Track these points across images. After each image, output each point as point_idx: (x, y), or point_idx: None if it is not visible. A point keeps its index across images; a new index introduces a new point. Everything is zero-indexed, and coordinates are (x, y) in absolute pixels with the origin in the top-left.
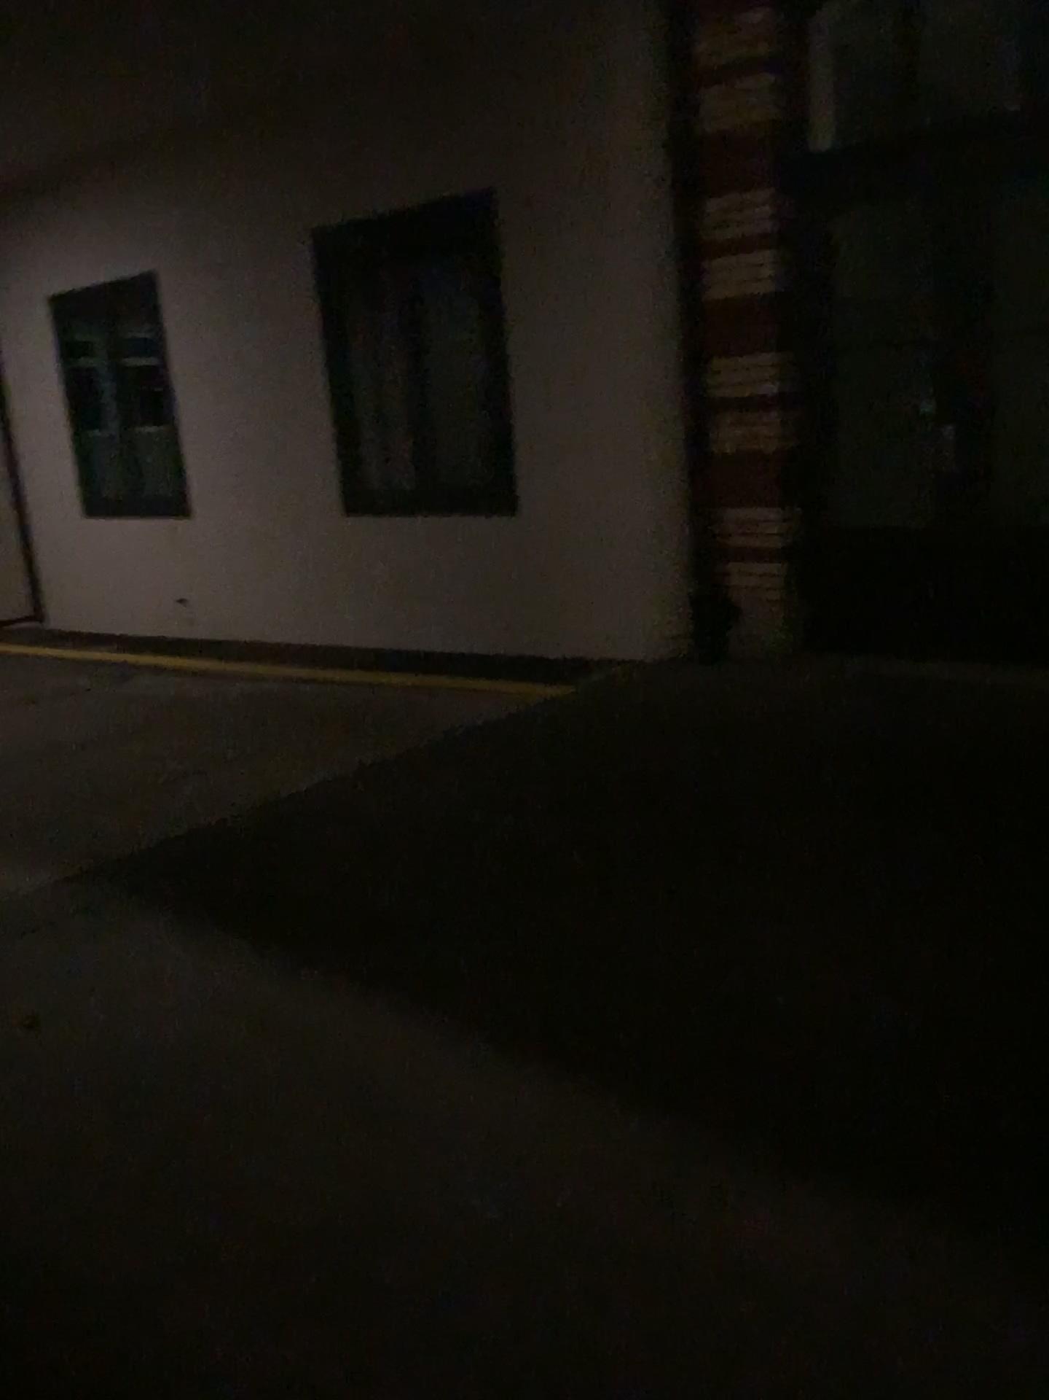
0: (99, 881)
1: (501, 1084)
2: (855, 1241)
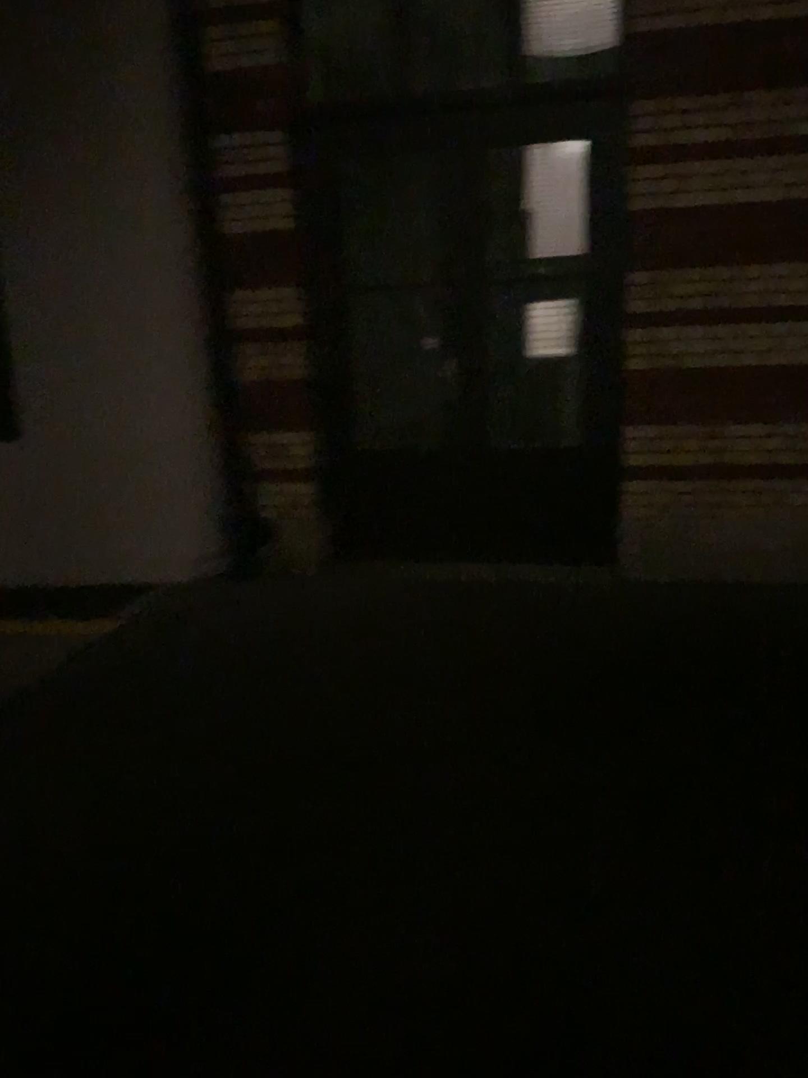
0: None
1: None
2: None
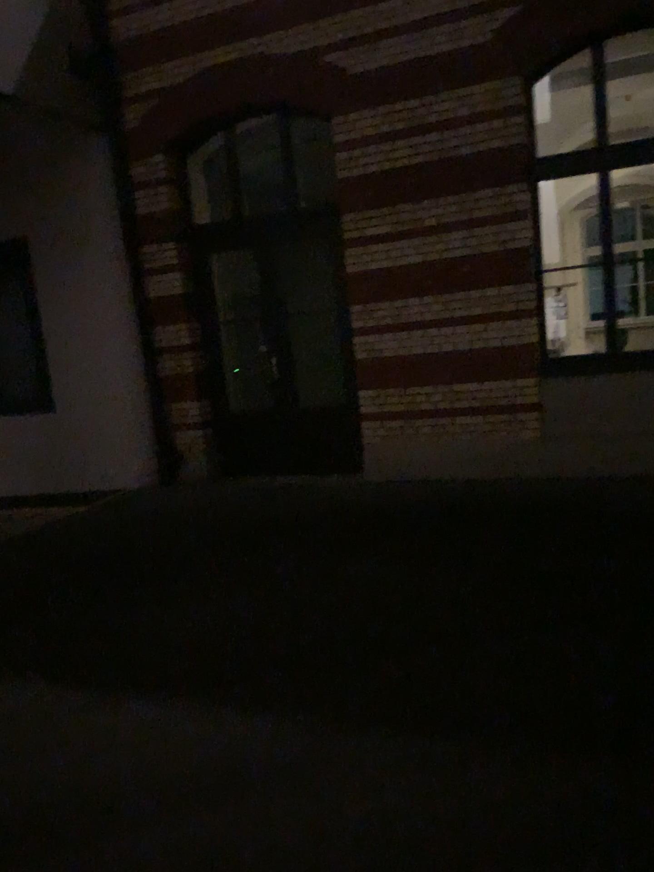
0: None
1: (3, 685)
2: (156, 712)
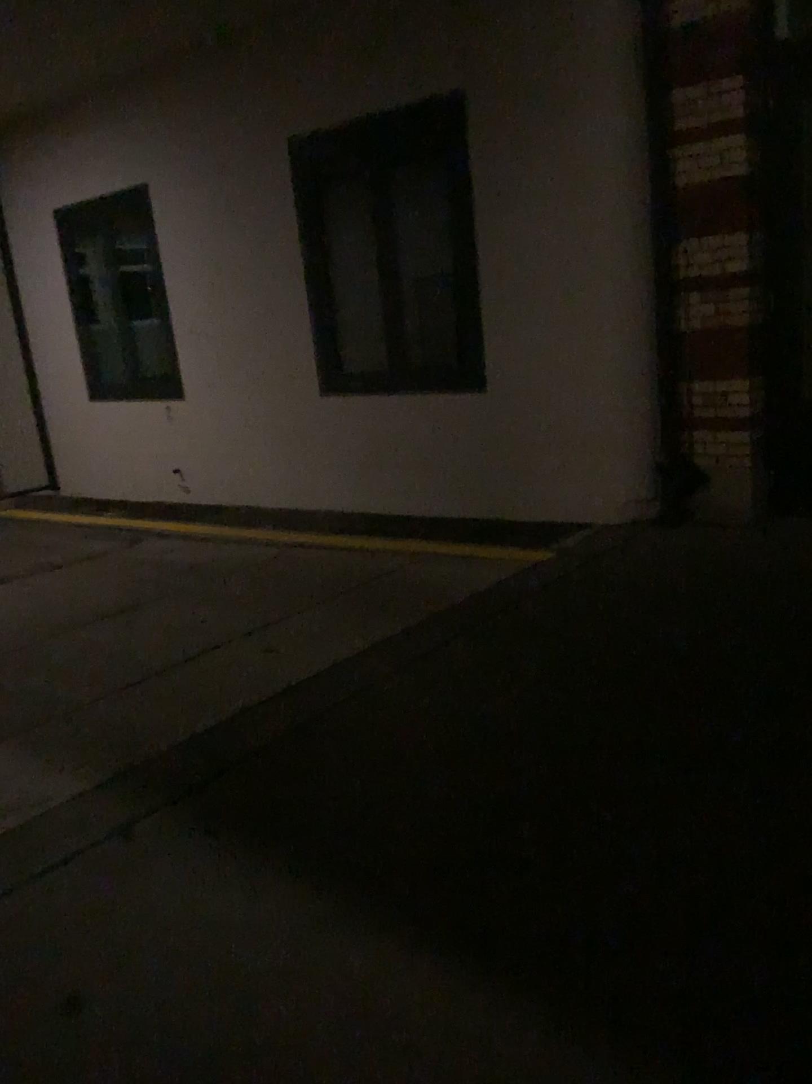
0: (134, 791)
1: None
2: None
